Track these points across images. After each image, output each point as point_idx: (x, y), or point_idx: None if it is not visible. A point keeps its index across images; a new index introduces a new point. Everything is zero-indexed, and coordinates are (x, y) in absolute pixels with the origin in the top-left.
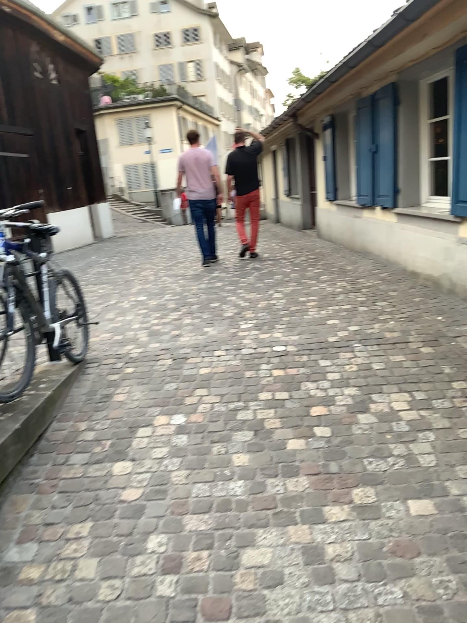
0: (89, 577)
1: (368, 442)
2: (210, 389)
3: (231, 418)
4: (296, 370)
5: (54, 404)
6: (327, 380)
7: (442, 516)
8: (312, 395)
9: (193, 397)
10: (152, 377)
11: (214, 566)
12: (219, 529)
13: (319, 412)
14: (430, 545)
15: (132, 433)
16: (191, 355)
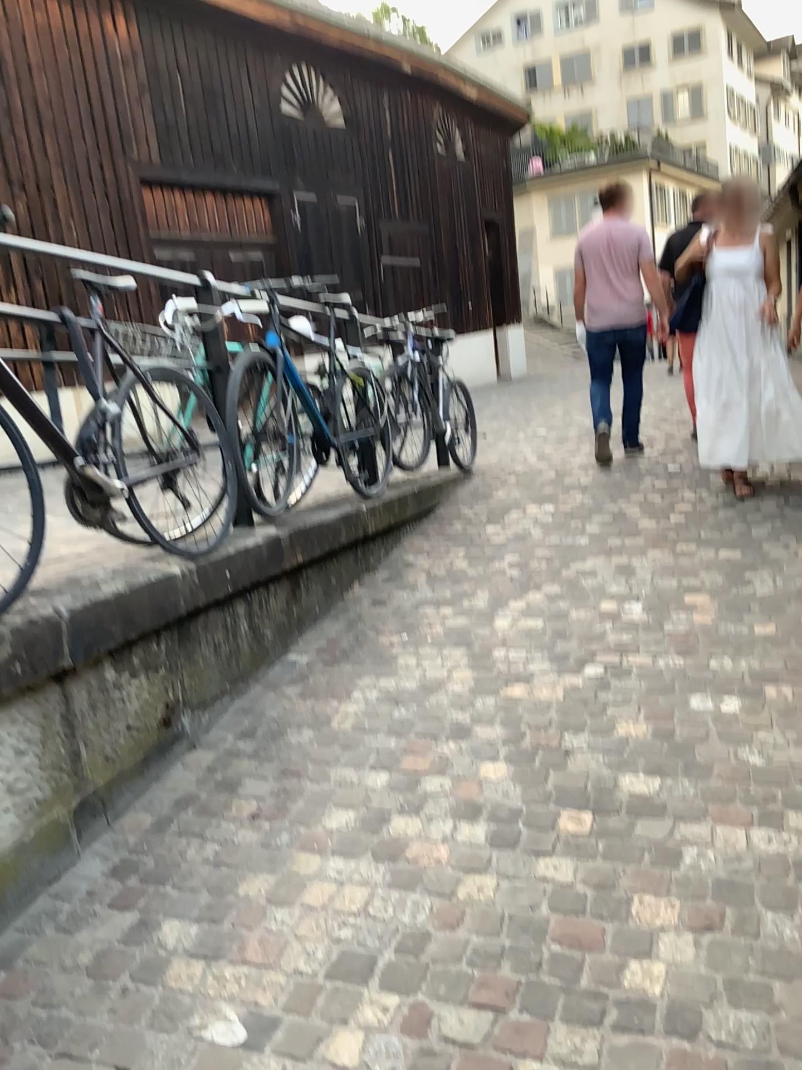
0: (462, 568)
1: (714, 523)
2: (587, 491)
3: (598, 507)
4: (680, 482)
5: (442, 494)
6: (708, 488)
7: (741, 556)
8: (684, 497)
9: (568, 495)
10: (534, 483)
11: (550, 568)
12: (561, 555)
13: (683, 506)
14: (719, 567)
15: (507, 513)
16: (577, 470)
